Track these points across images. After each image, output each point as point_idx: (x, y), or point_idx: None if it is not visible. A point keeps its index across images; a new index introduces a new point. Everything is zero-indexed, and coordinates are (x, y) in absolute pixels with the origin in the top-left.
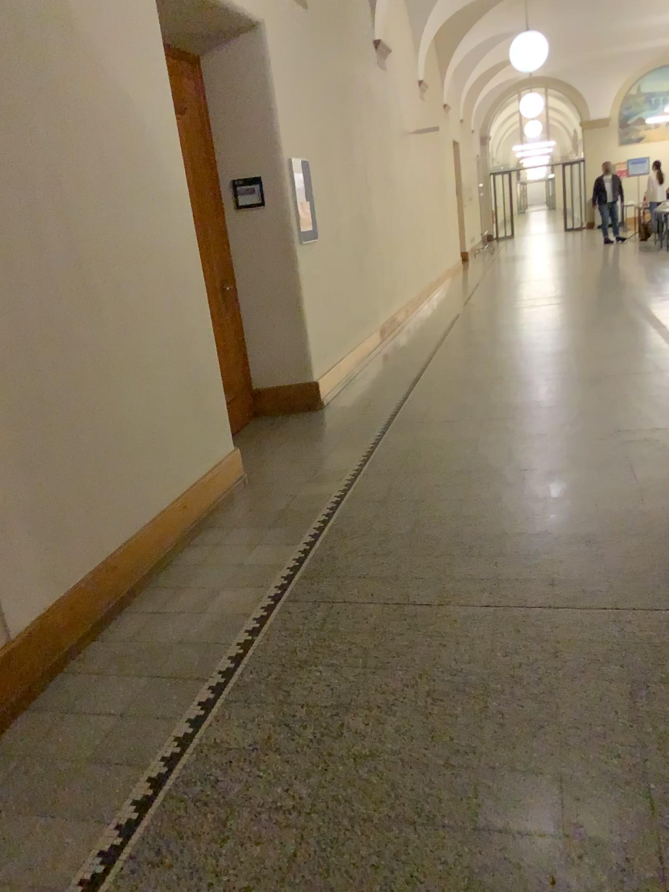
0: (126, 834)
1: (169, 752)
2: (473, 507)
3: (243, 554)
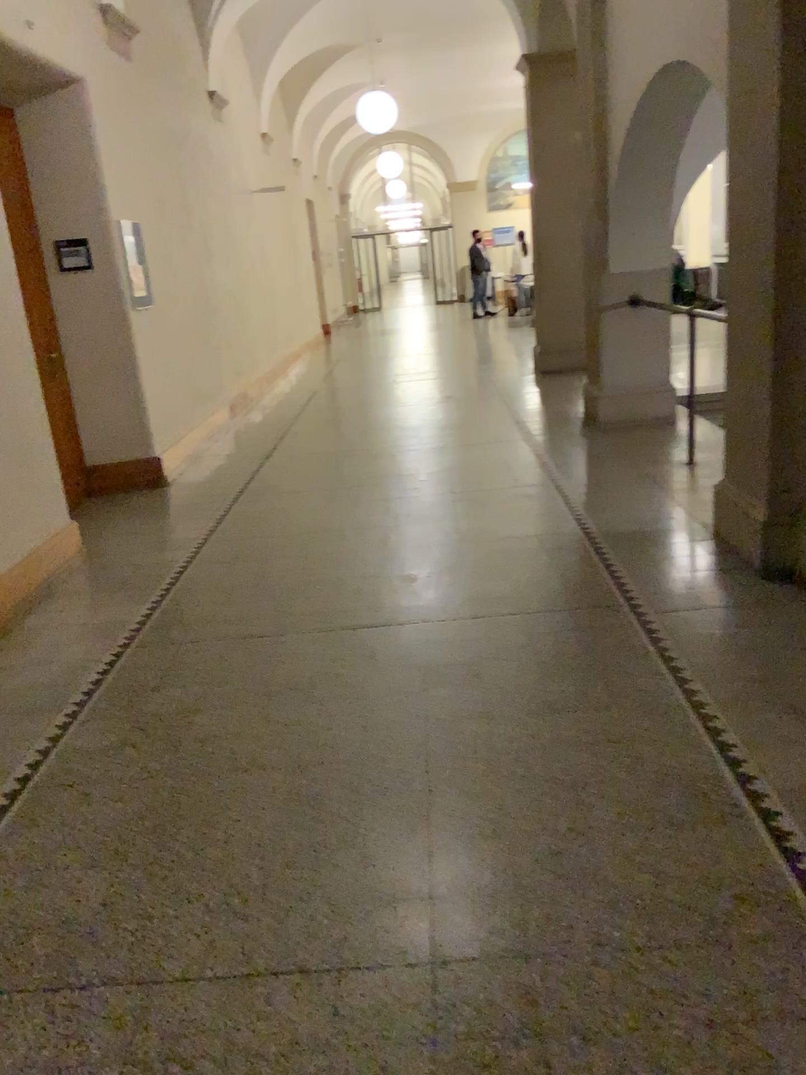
0: (2, 810)
1: (33, 757)
2: (313, 560)
3: (88, 614)
